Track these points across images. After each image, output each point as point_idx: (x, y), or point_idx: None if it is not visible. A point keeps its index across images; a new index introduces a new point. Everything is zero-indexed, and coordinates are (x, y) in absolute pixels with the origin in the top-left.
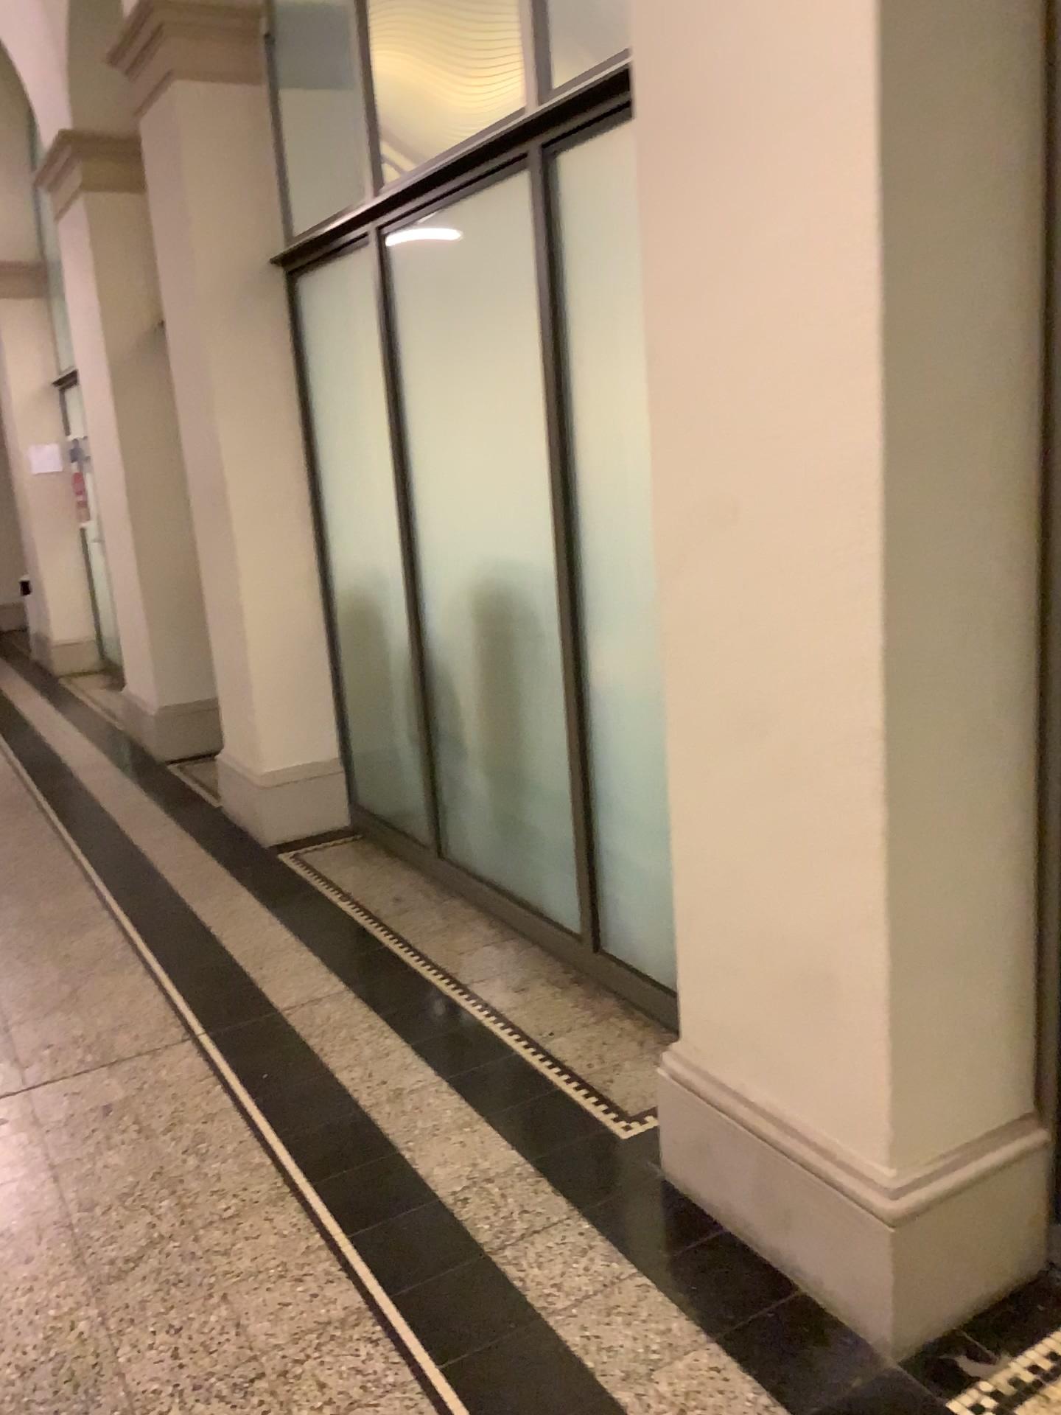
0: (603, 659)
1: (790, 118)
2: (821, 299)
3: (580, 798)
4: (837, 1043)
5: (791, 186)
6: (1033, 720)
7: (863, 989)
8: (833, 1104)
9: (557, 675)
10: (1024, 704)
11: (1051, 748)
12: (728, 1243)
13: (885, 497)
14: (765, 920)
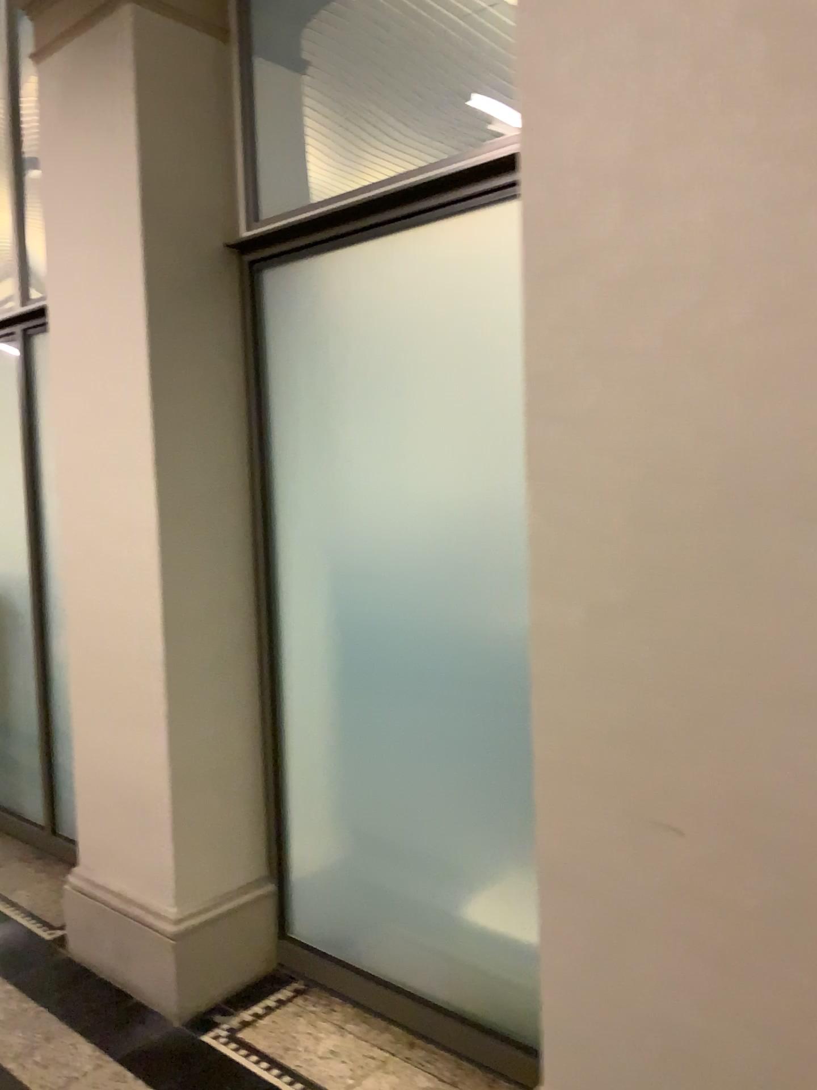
0: (53, 641)
1: (113, 361)
2: (128, 447)
3: (39, 733)
4: (146, 842)
5: (115, 392)
6: (254, 660)
7: (156, 808)
8: (145, 880)
9: (26, 653)
10: (249, 651)
11: (264, 675)
12: (94, 986)
13: (159, 545)
14: (113, 779)
